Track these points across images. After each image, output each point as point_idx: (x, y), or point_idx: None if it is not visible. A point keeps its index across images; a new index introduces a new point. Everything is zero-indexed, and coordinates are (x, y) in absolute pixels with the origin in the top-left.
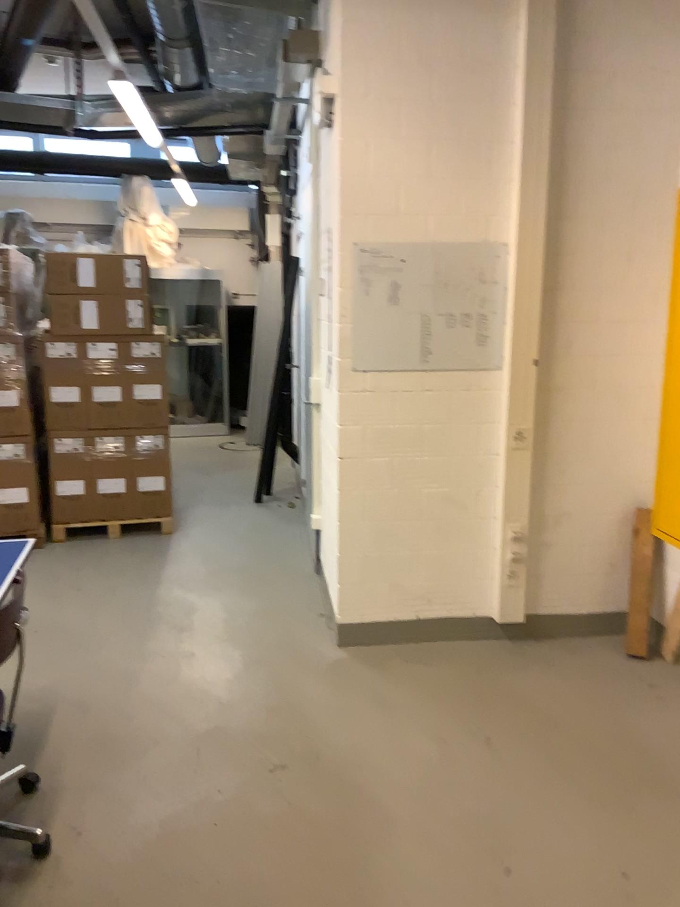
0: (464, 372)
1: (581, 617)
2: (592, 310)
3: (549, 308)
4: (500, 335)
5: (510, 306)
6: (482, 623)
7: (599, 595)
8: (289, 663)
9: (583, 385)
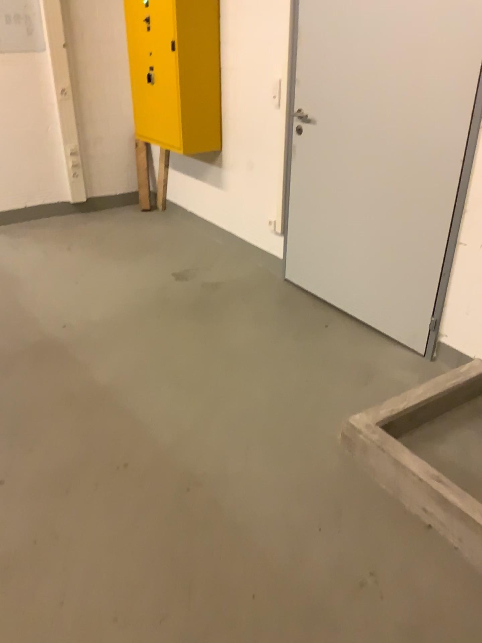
0: (23, 53)
1: (117, 196)
2: (92, 13)
3: (67, 12)
4: (40, 29)
5: (42, 9)
6: (64, 205)
7: (125, 183)
8: None
9: (95, 60)
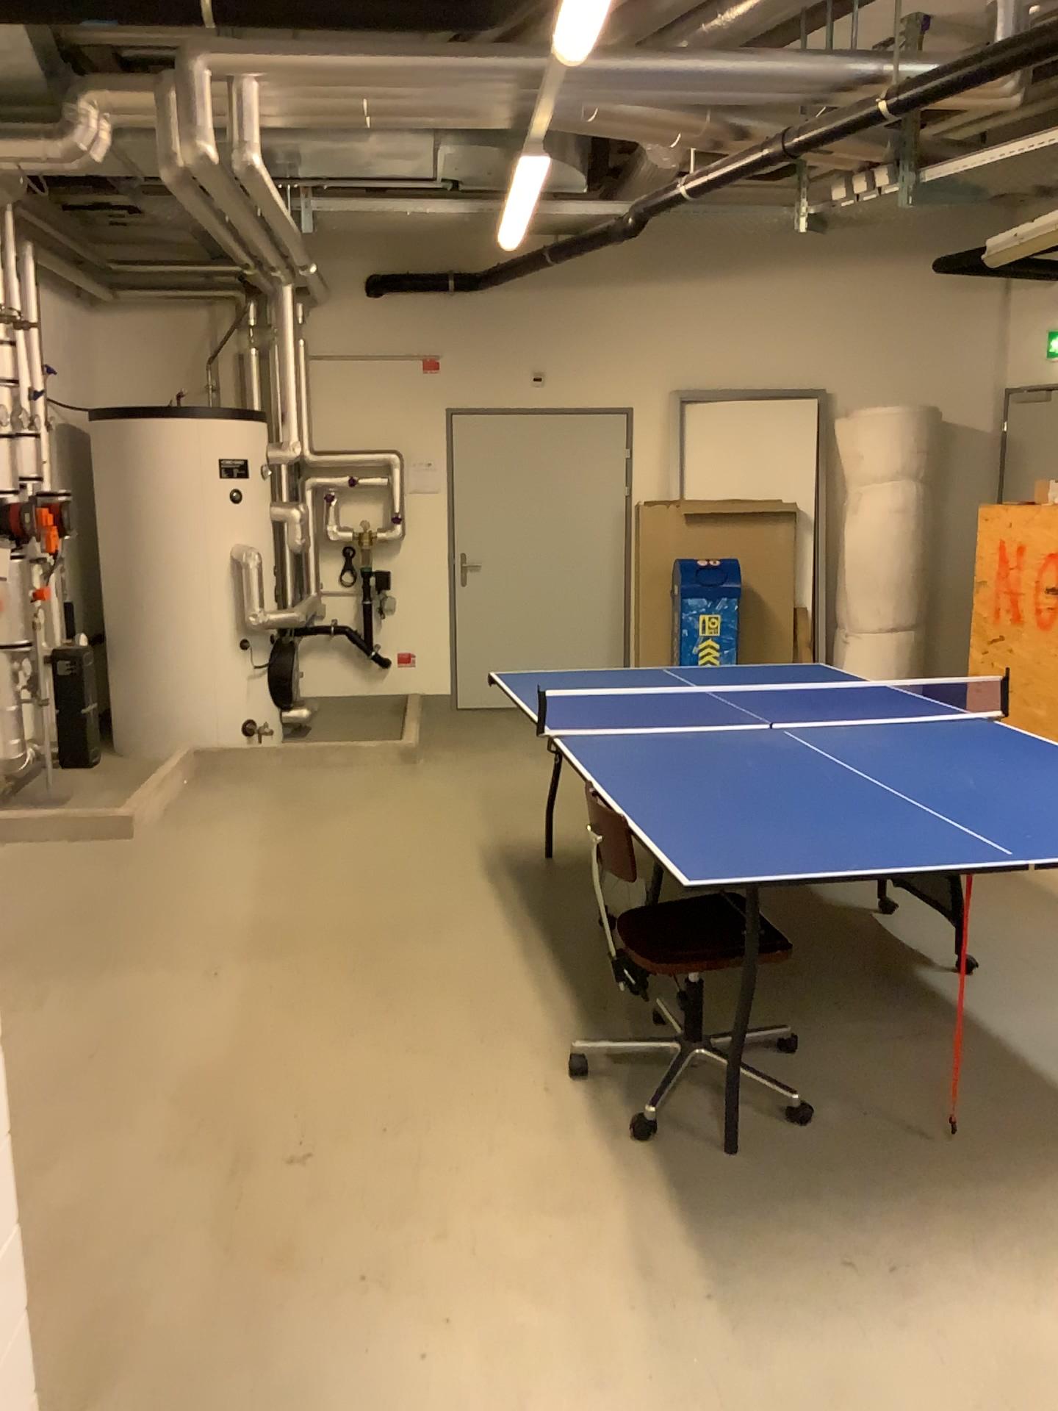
0: None
1: None
2: None
3: None
4: None
5: None
6: None
7: None
8: (201, 1408)
9: None
